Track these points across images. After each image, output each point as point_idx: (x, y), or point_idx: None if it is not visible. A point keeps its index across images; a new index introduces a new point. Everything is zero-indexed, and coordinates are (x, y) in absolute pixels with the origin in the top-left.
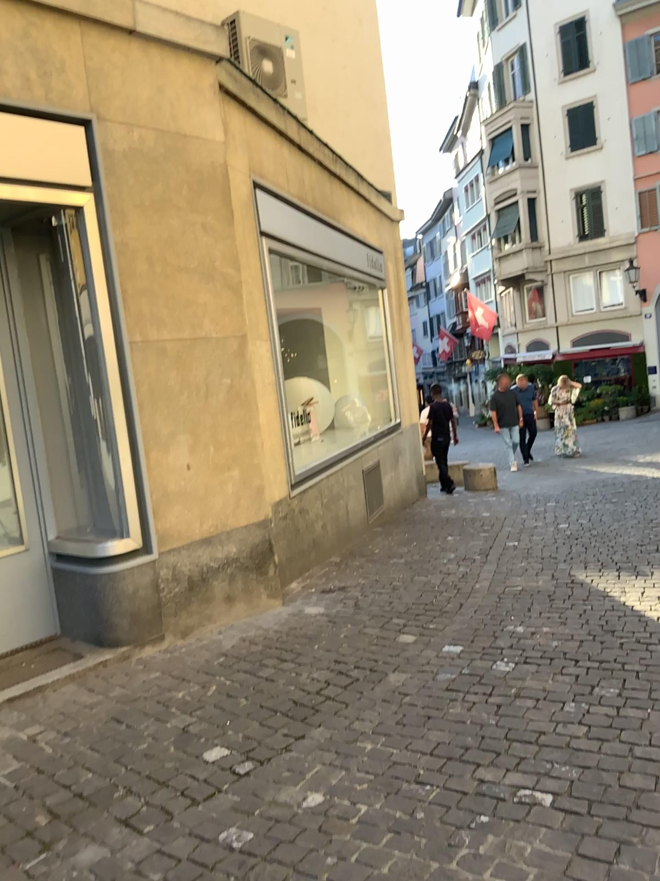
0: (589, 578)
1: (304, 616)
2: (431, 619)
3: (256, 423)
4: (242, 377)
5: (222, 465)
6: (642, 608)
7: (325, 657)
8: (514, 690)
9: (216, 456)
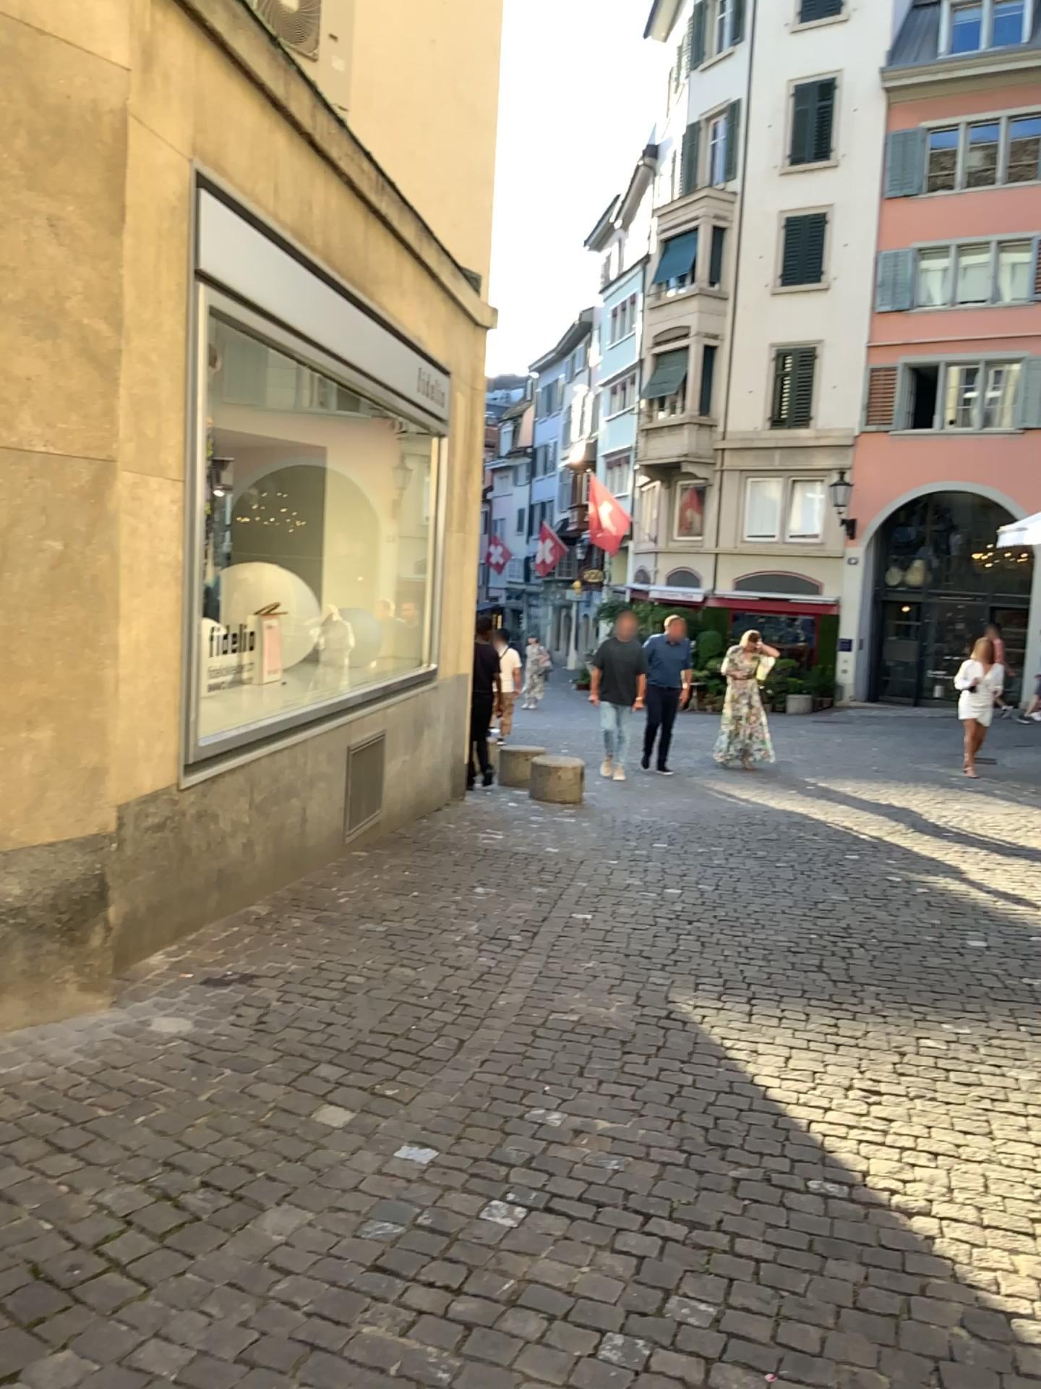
0: (700, 1018)
1: (142, 1040)
2: (390, 1079)
3: (107, 641)
4: (91, 545)
5: (17, 716)
6: (784, 1099)
7: (143, 1154)
8: (507, 1291)
9: (4, 695)
